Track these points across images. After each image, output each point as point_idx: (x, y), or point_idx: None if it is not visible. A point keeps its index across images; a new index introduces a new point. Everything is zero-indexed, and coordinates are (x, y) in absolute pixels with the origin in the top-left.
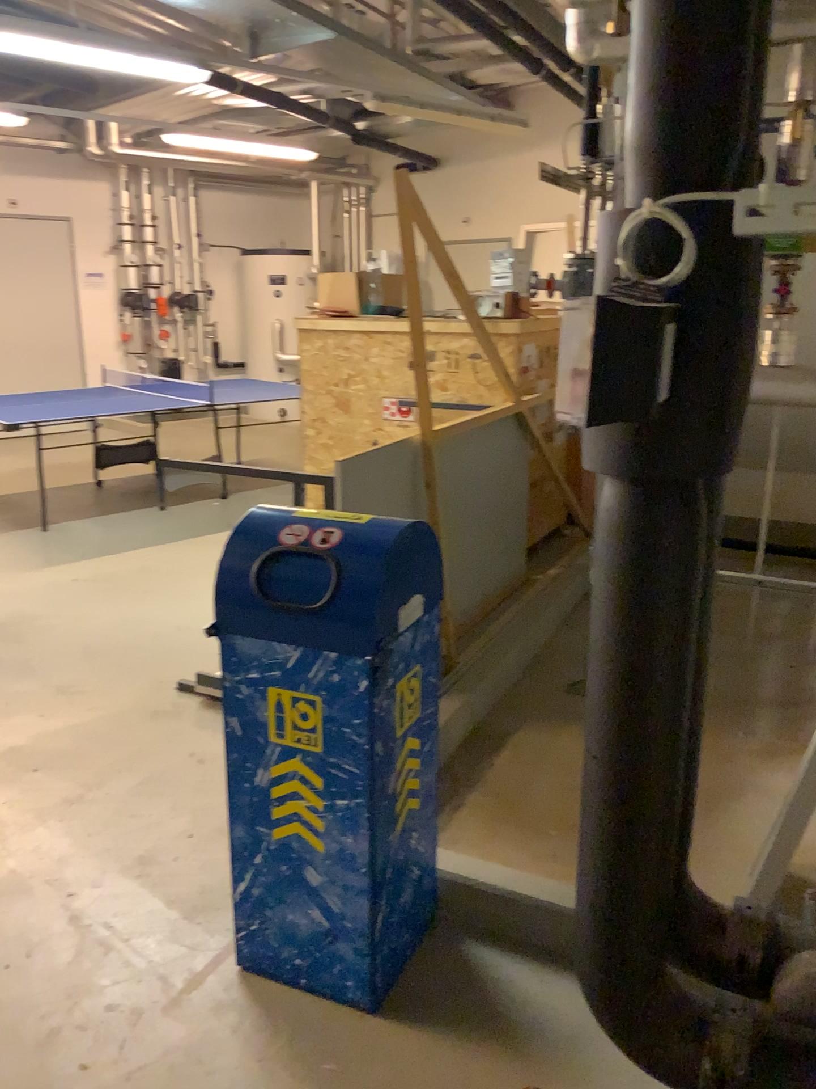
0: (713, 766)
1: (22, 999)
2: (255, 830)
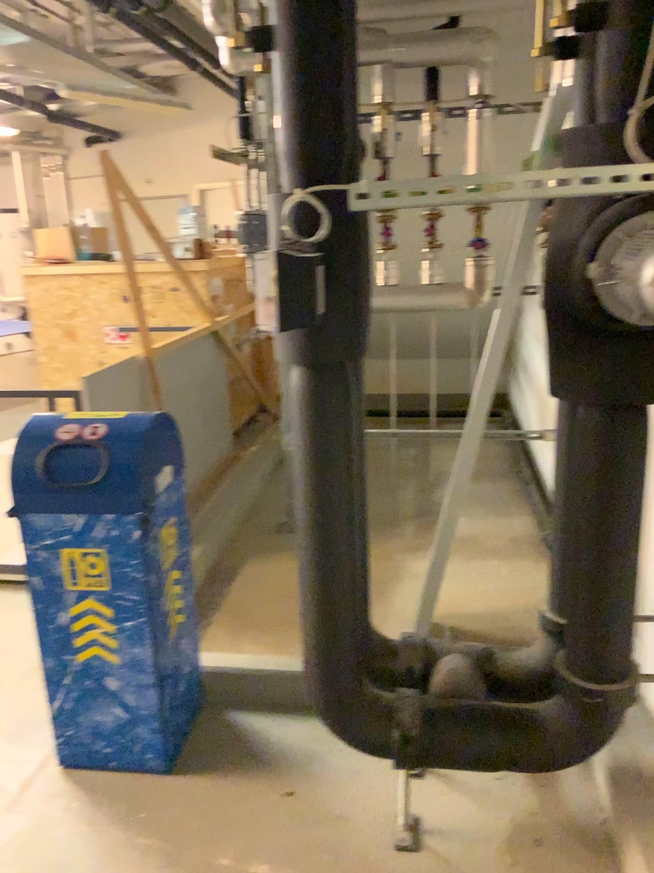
0: (382, 564)
1: None
2: (62, 658)
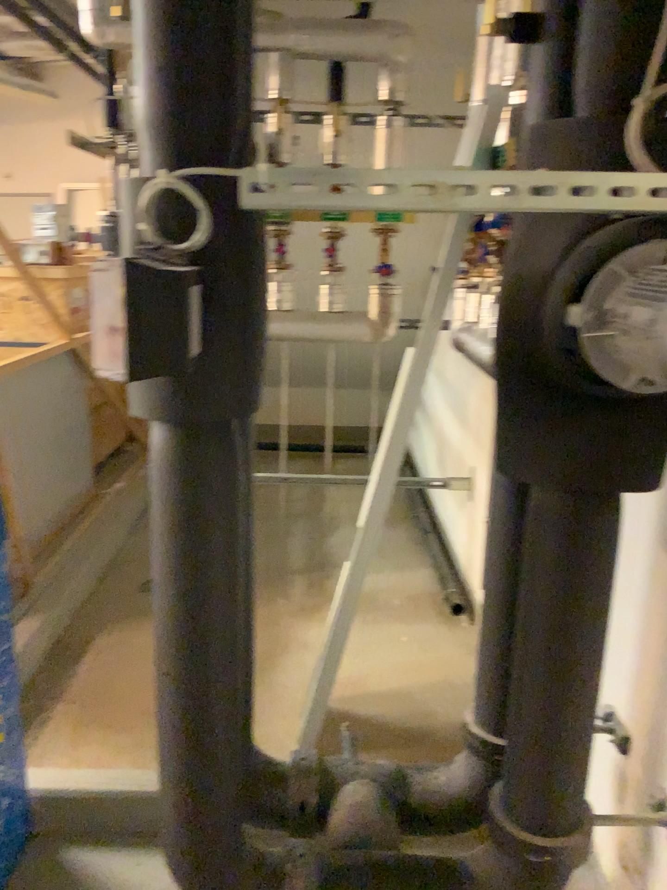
0: (265, 631)
1: None
2: None
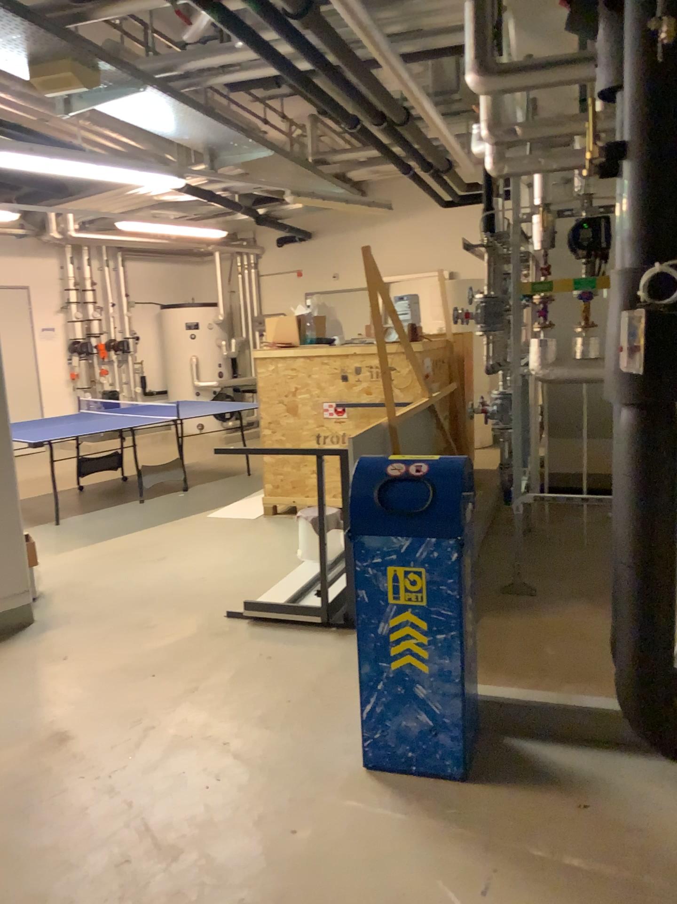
0: None
1: (233, 800)
2: (380, 665)
